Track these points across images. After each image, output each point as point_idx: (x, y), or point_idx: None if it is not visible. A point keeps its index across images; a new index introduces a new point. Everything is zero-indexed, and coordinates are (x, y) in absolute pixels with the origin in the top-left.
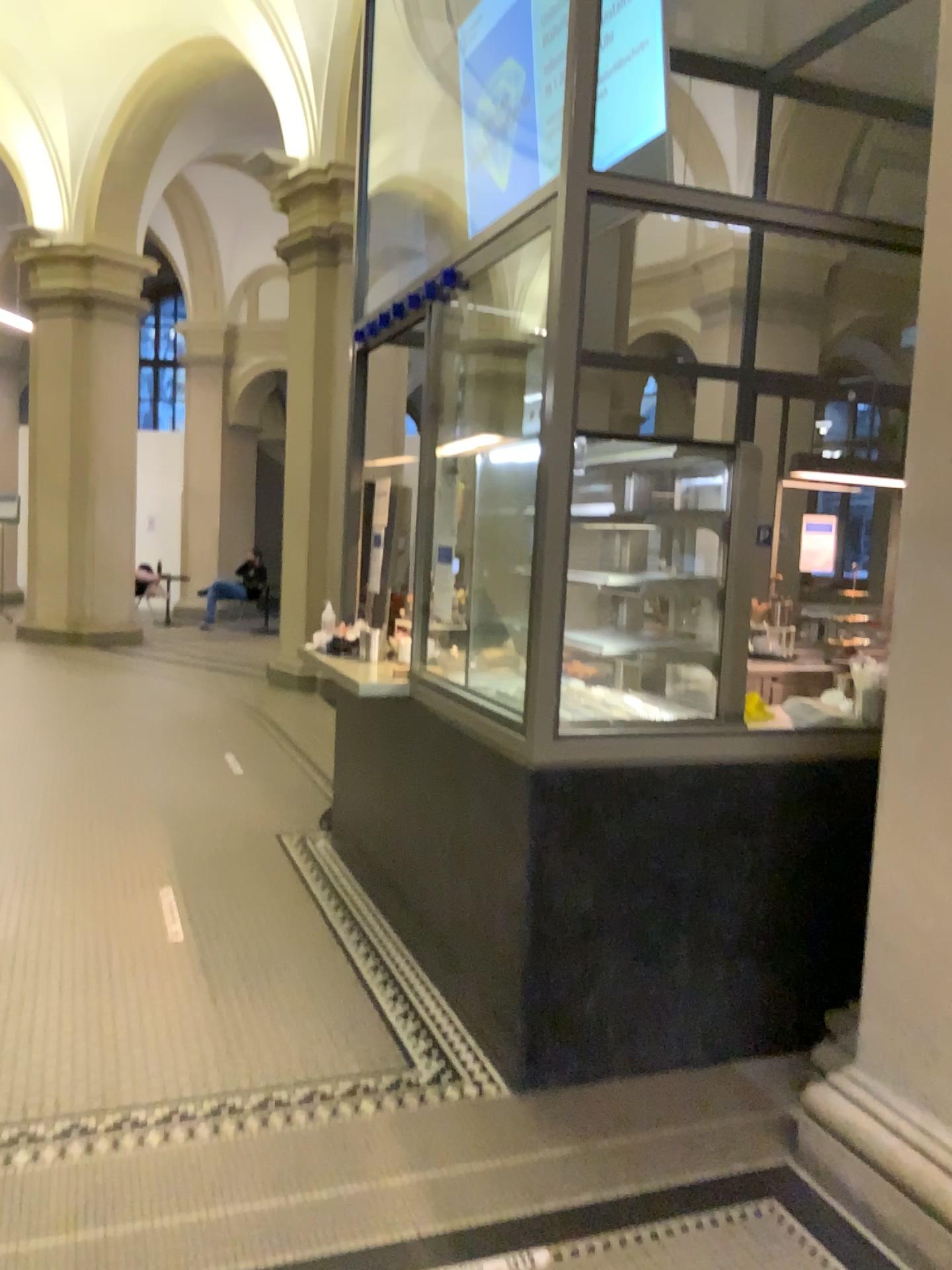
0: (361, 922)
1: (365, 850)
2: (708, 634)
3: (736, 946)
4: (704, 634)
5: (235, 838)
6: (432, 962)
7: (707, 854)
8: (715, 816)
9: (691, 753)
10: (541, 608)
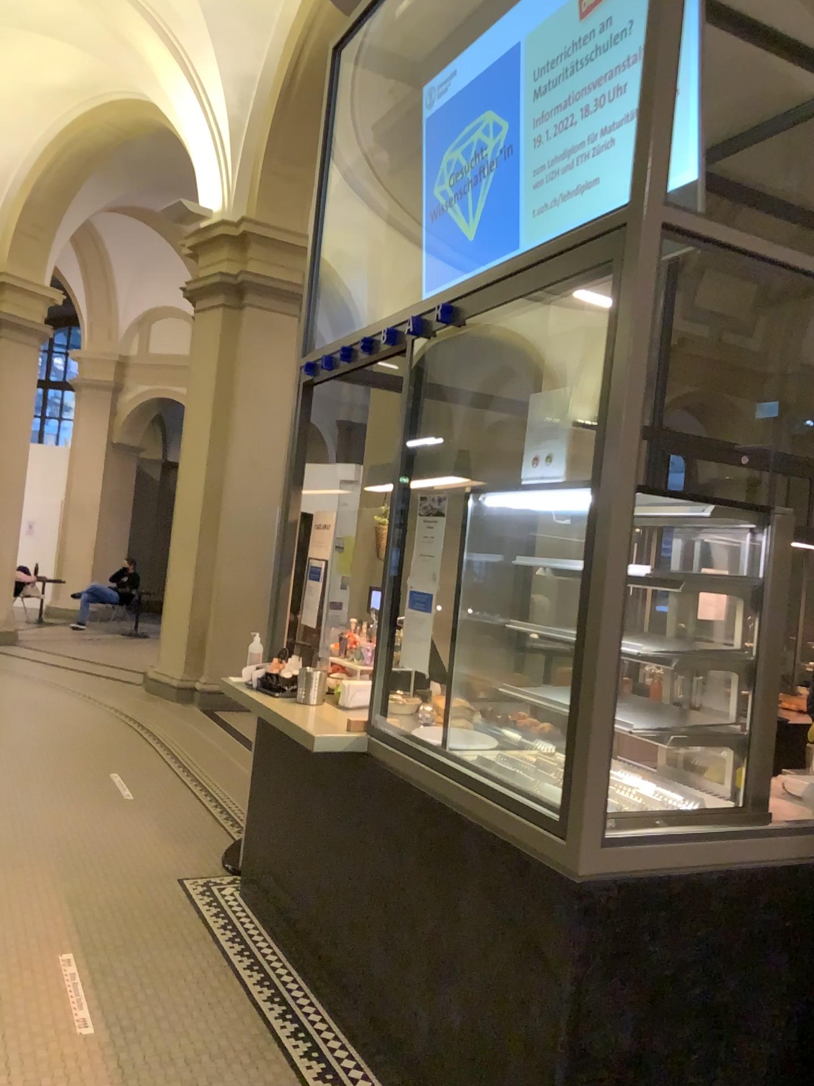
0: (294, 1007)
1: (291, 911)
2: (731, 709)
3: (769, 1078)
4: (727, 709)
5: (138, 888)
6: (392, 1073)
7: (744, 971)
8: (754, 926)
9: (738, 854)
10: (591, 685)
